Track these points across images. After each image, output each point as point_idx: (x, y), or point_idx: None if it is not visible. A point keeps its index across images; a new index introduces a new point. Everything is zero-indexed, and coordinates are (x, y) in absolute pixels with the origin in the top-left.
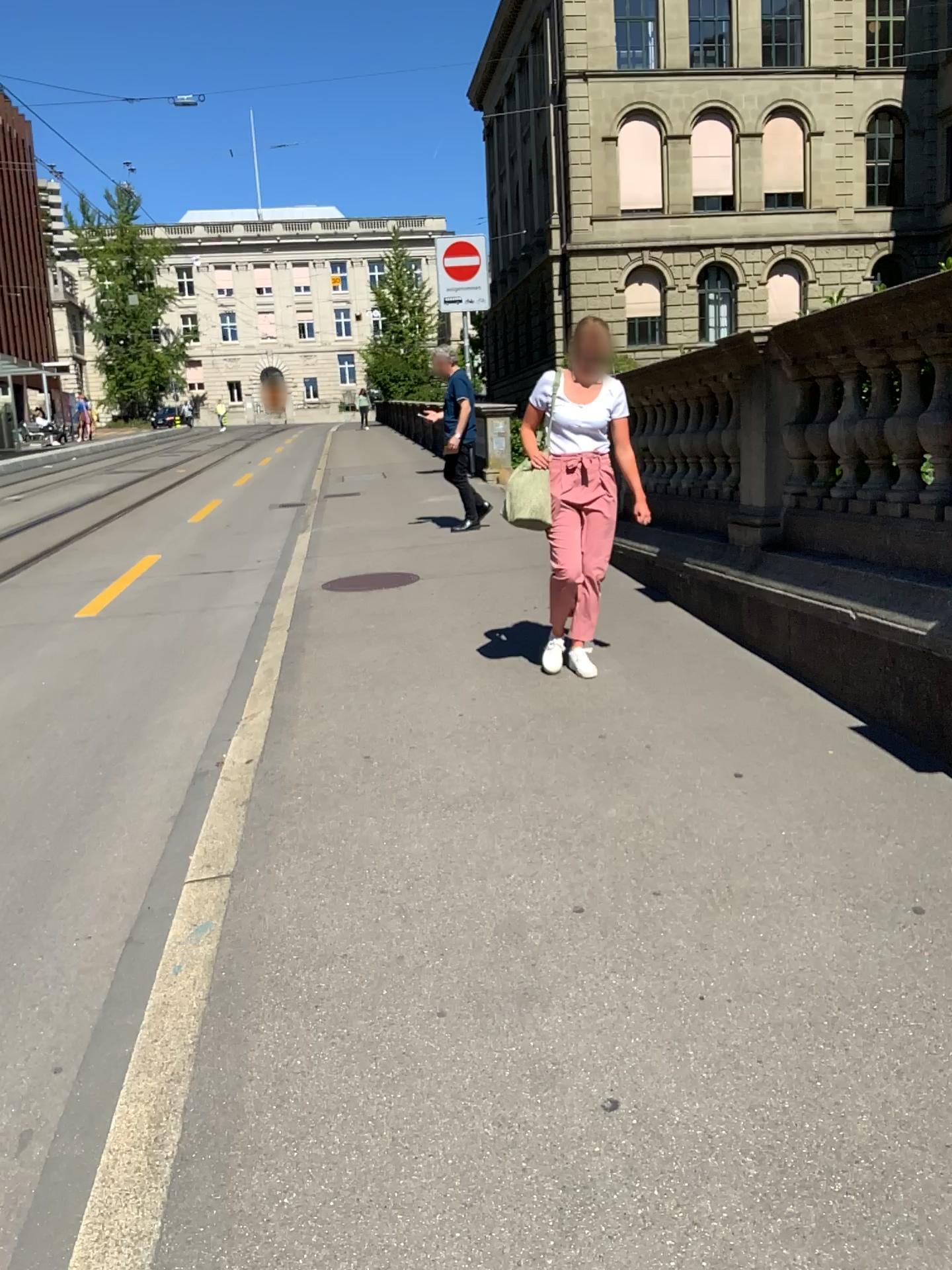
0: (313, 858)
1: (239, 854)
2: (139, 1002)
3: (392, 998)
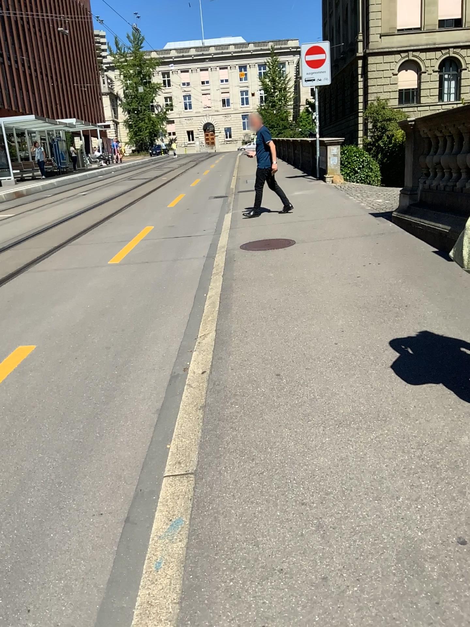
0: (250, 463)
1: (200, 453)
2: (132, 586)
3: (324, 625)
